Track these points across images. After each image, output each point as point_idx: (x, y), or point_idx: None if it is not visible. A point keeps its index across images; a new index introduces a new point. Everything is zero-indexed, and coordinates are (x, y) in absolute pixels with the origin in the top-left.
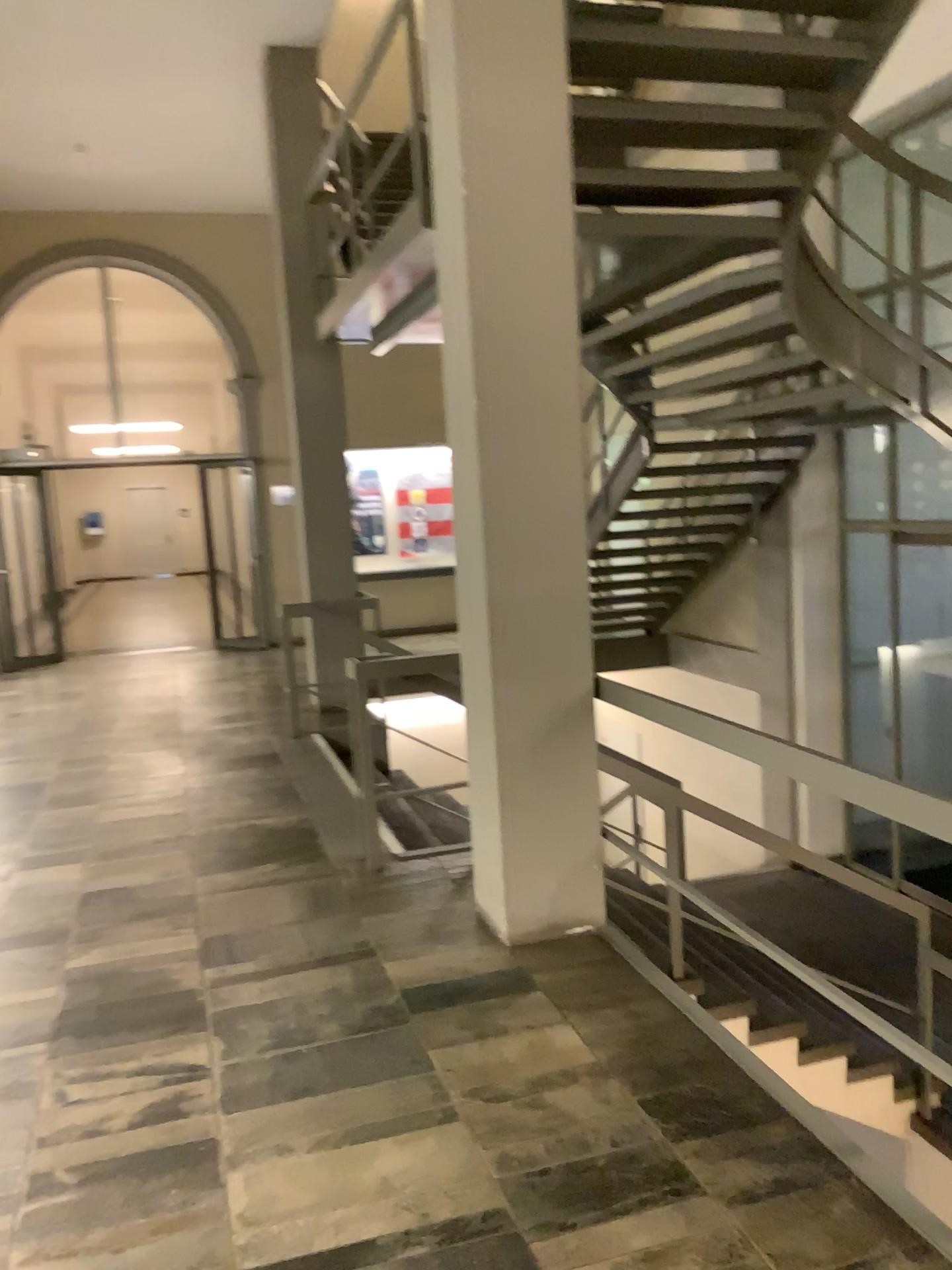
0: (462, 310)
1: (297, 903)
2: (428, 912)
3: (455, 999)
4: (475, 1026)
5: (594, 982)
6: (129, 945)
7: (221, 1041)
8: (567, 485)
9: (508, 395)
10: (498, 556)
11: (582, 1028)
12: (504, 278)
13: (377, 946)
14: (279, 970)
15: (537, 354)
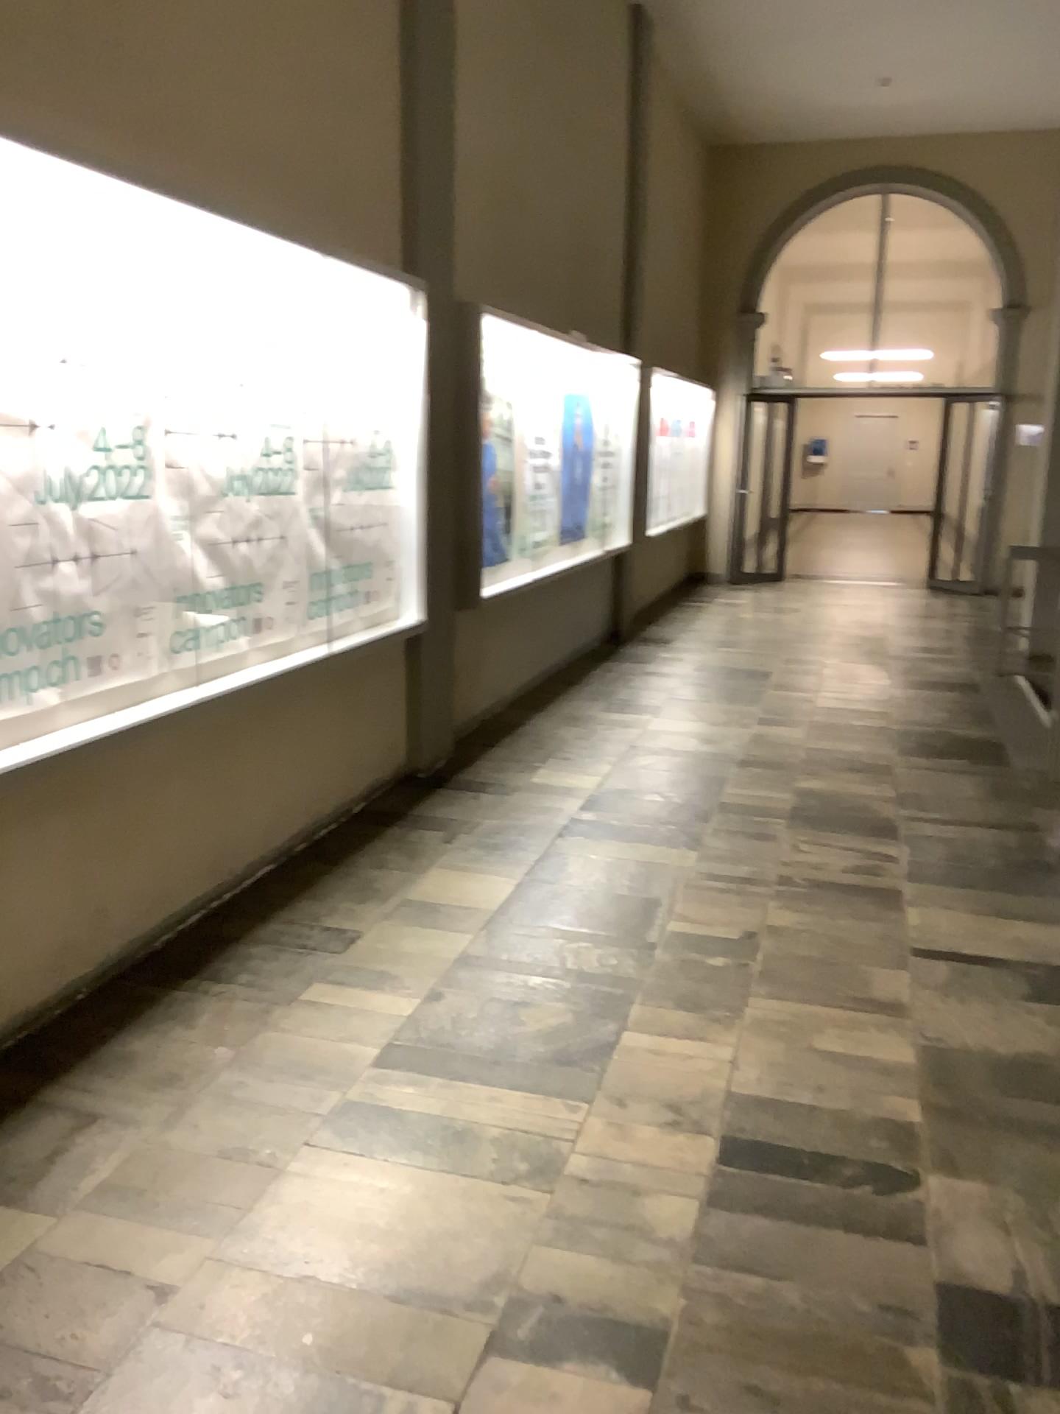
0: None
1: (980, 786)
2: None
3: None
4: None
5: None
6: (842, 782)
7: (909, 847)
8: None
9: None
10: None
11: None
12: None
13: (1043, 825)
14: (958, 821)
15: None
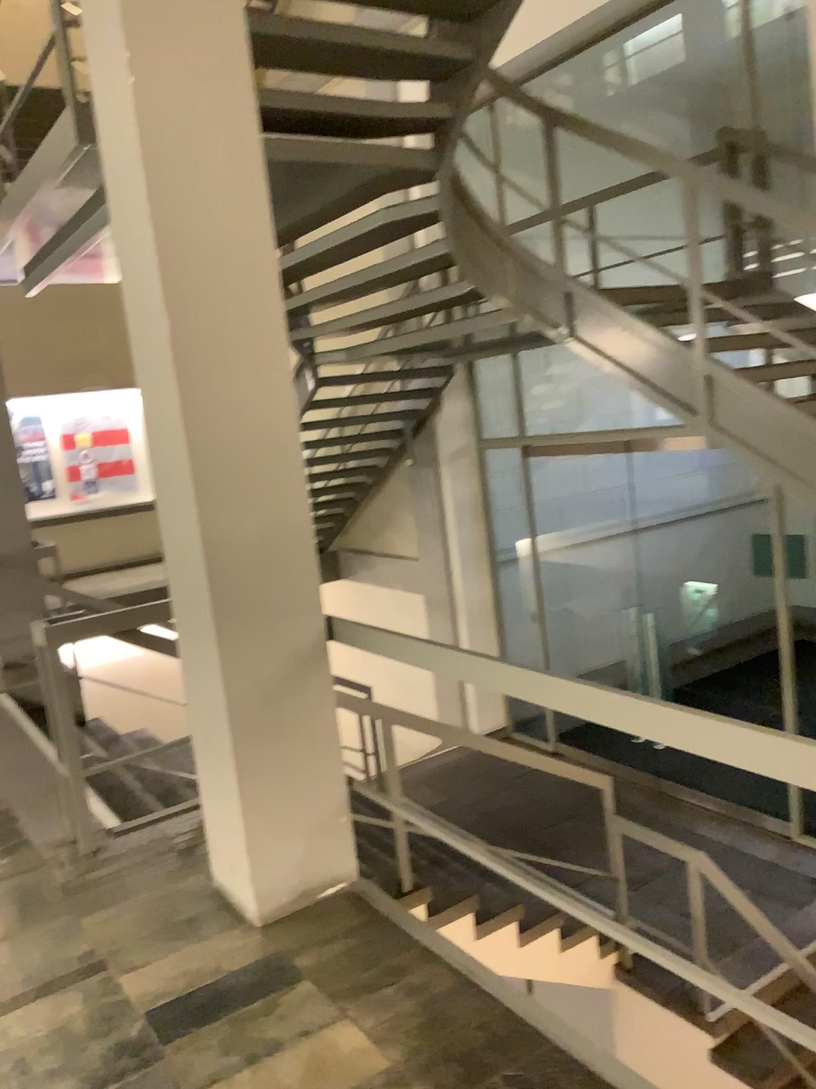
0: (139, 220)
1: None
2: (158, 901)
3: (211, 1017)
4: (240, 1052)
5: (364, 960)
6: None
7: None
8: (277, 415)
9: (202, 317)
10: (206, 499)
11: (366, 1027)
12: (184, 185)
13: (104, 960)
14: None
15: (230, 271)
